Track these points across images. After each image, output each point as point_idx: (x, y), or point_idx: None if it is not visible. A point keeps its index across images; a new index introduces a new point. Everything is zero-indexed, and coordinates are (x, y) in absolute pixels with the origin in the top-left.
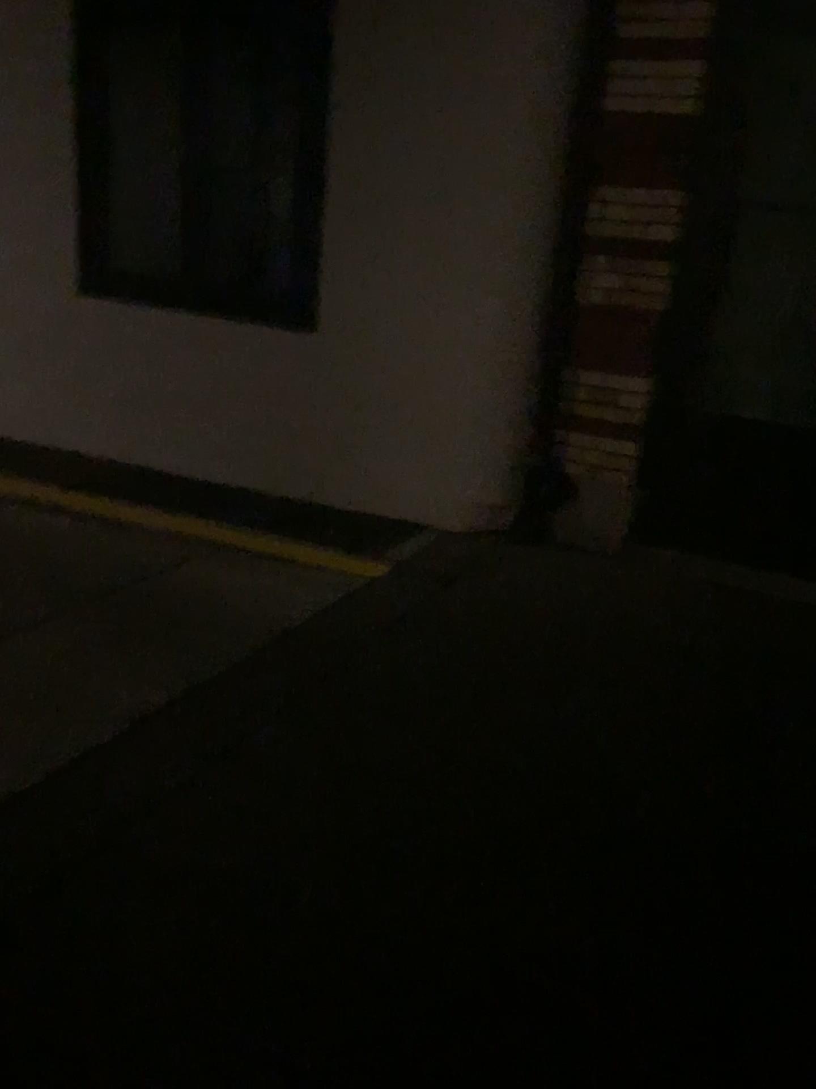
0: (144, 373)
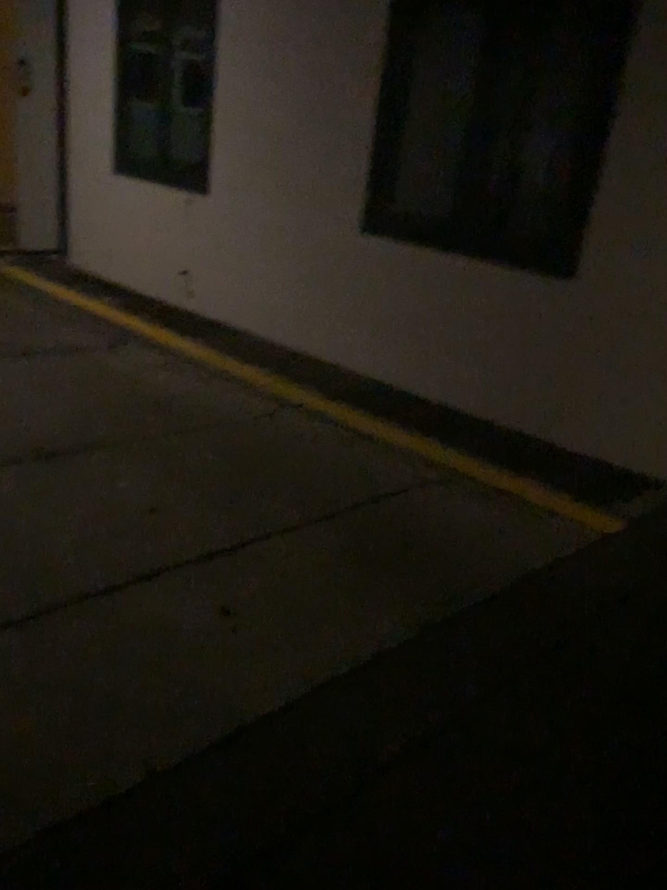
0: (411, 306)
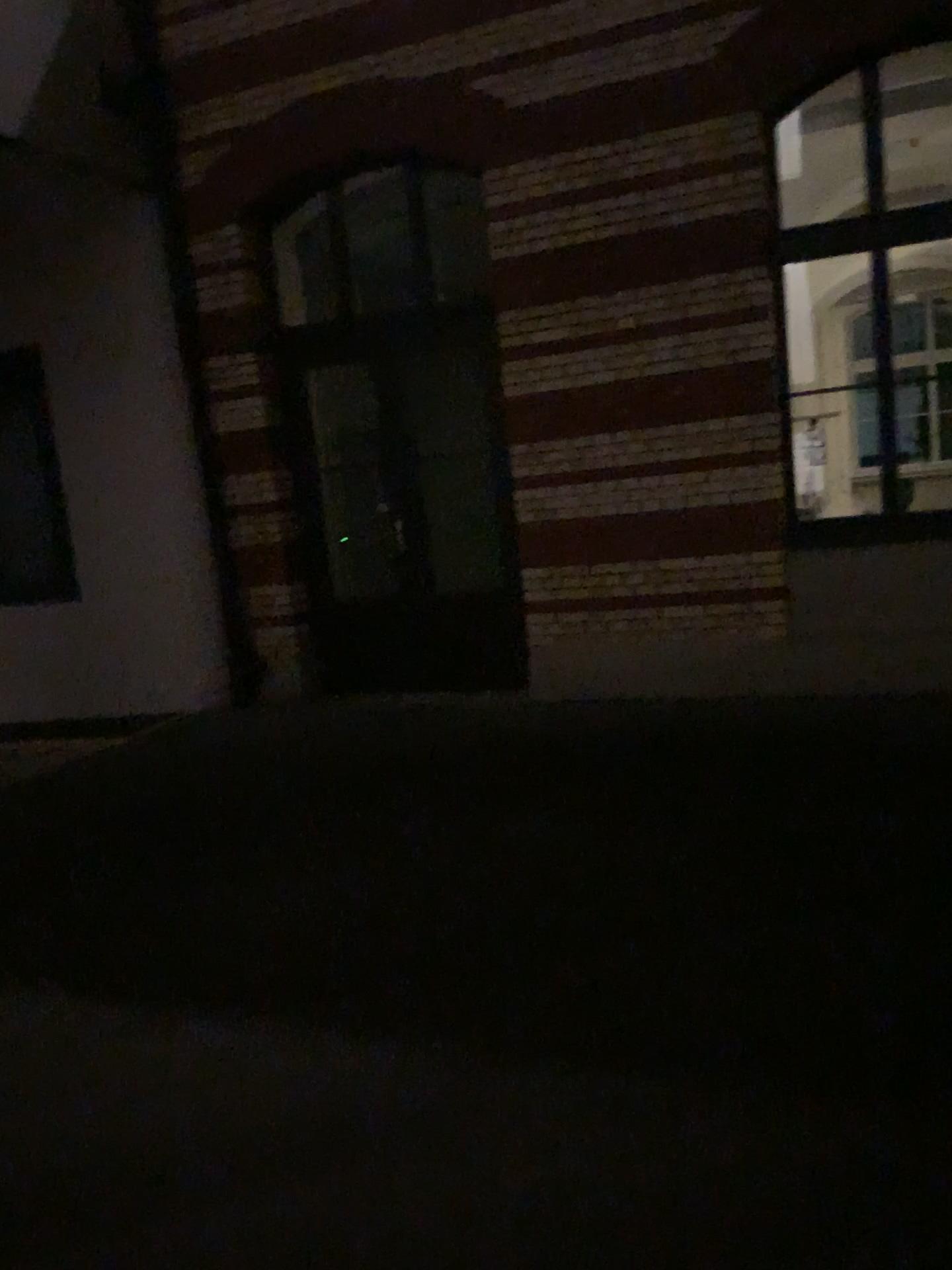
0: None
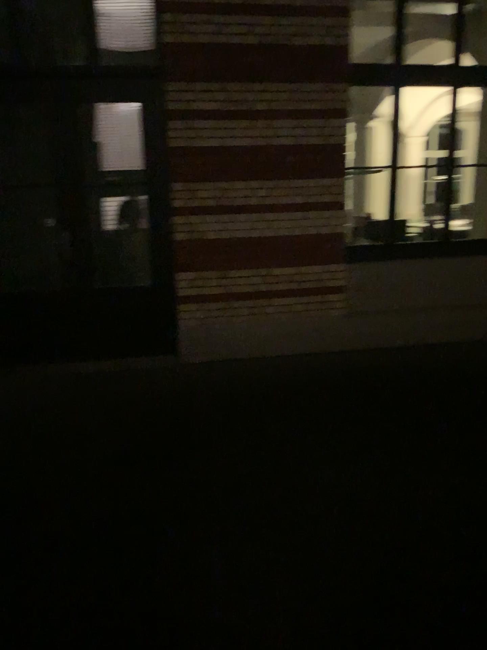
0: None
